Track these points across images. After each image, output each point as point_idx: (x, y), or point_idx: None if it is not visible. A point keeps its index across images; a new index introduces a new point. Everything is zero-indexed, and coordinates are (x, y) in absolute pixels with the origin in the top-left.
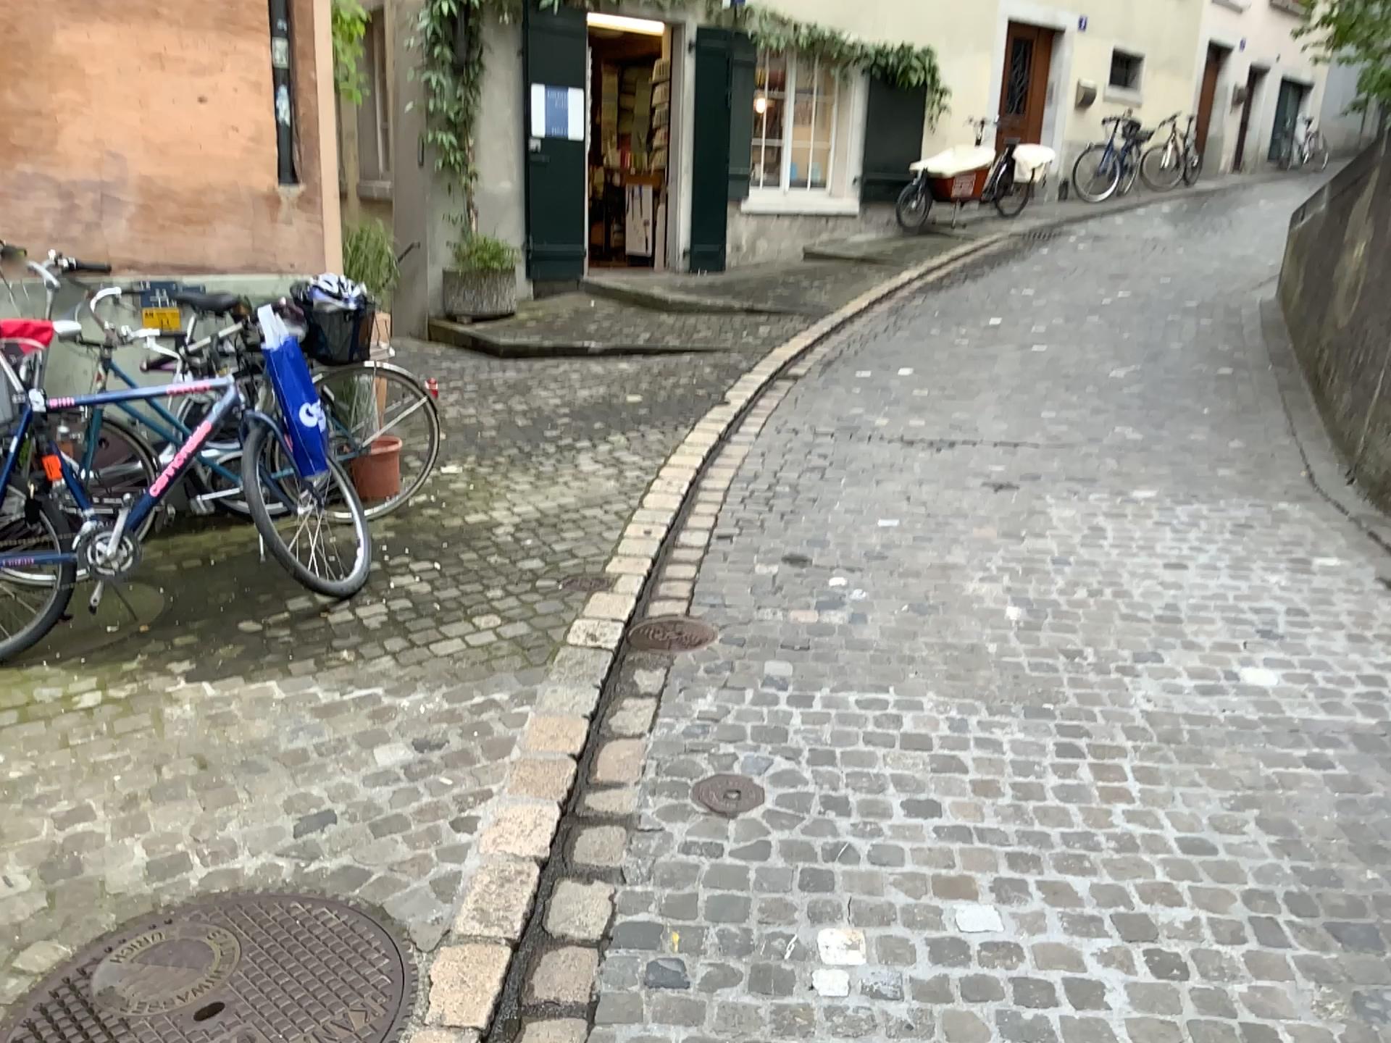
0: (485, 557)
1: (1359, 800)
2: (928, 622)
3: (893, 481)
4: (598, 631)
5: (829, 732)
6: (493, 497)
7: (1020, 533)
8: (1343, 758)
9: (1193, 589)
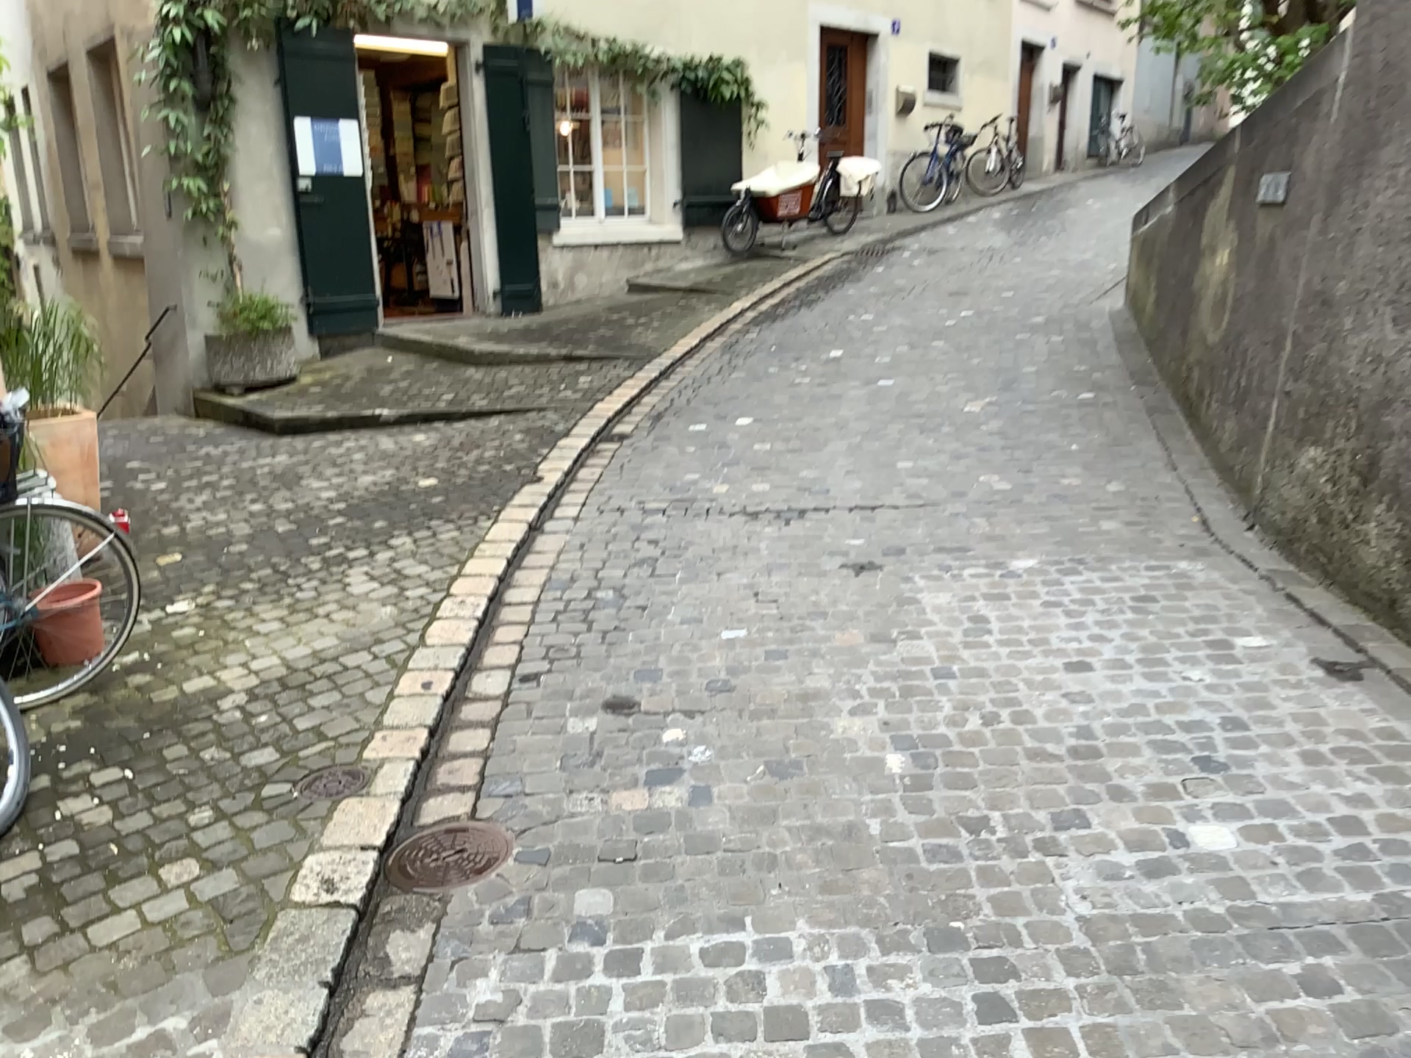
0: (204, 748)
1: (1386, 1046)
2: (789, 790)
3: (734, 572)
4: (344, 866)
5: (664, 1013)
6: (229, 648)
7: (889, 633)
8: (1344, 968)
9: (1103, 699)
